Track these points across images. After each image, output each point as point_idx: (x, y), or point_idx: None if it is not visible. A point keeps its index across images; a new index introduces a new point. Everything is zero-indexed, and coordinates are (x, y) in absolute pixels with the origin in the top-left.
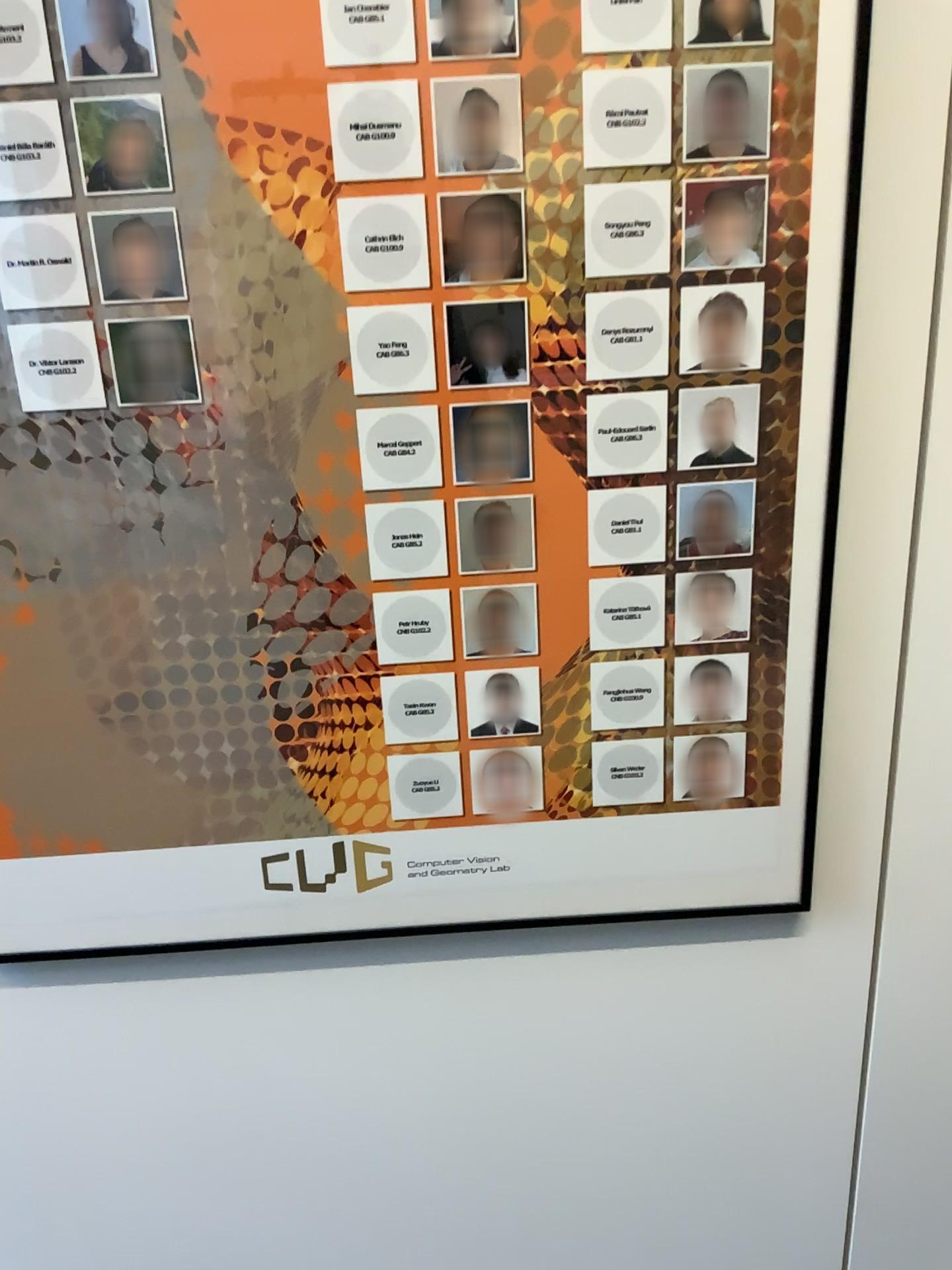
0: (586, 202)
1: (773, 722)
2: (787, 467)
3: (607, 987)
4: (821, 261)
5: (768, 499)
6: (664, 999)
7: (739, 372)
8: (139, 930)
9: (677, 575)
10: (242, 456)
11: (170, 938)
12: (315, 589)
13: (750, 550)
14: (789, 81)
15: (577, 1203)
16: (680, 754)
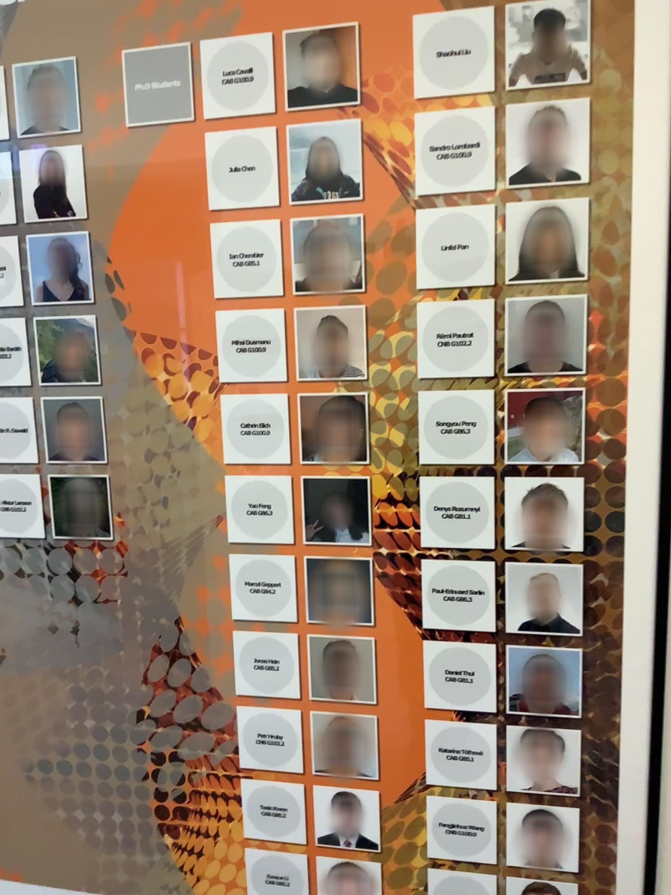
0: (423, 402)
1: (606, 878)
2: (614, 639)
3: None
4: (640, 460)
5: (596, 665)
6: None
7: (564, 550)
8: None
9: (508, 724)
10: (143, 582)
11: None
12: (194, 695)
13: (579, 710)
14: (605, 309)
15: None
16: (513, 892)
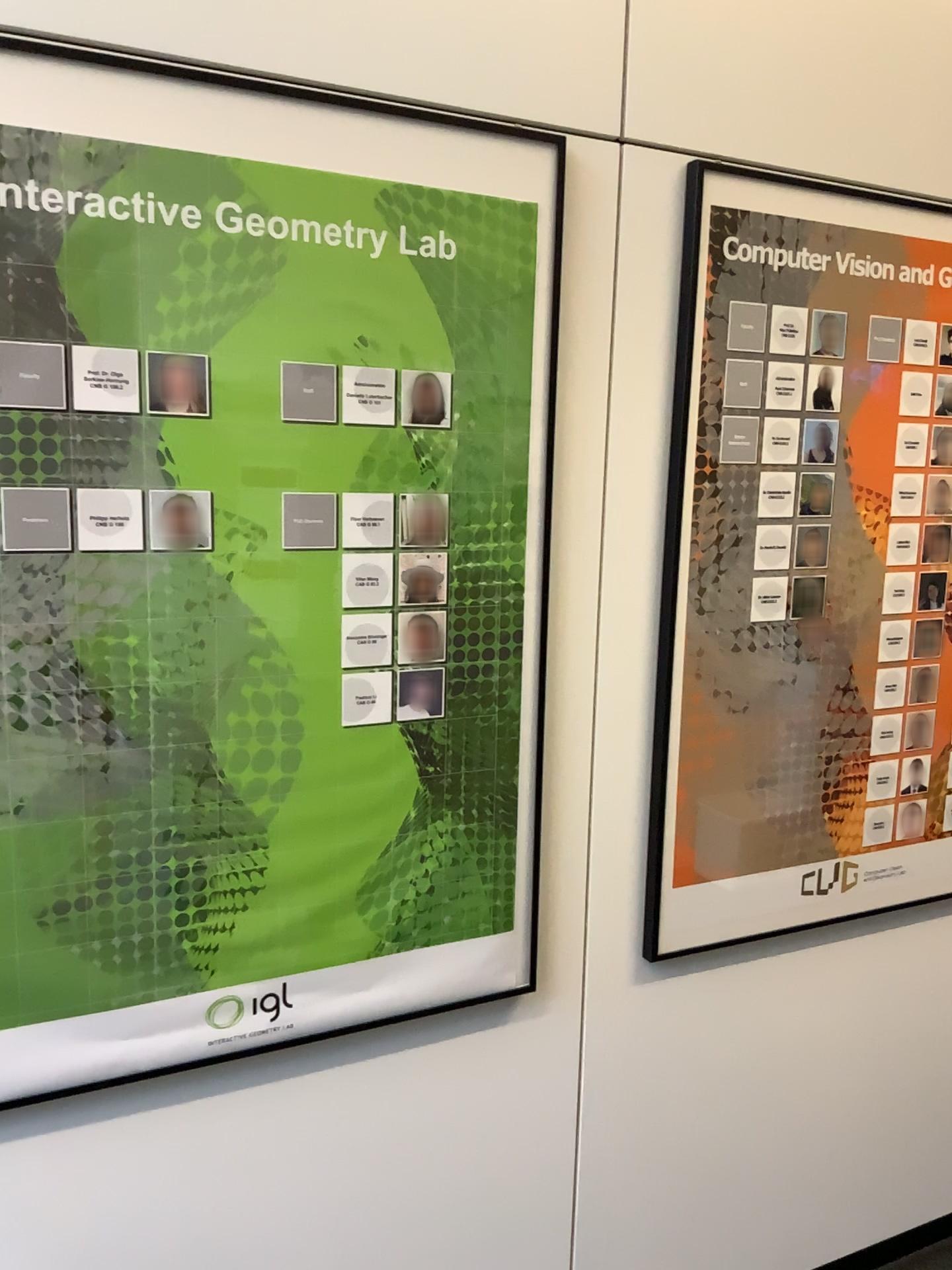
0: None
1: None
2: None
3: (925, 943)
4: None
5: None
6: (946, 948)
7: None
8: (733, 933)
9: None
10: (827, 649)
11: (747, 936)
12: (846, 719)
13: None
14: None
15: (896, 1094)
16: None
